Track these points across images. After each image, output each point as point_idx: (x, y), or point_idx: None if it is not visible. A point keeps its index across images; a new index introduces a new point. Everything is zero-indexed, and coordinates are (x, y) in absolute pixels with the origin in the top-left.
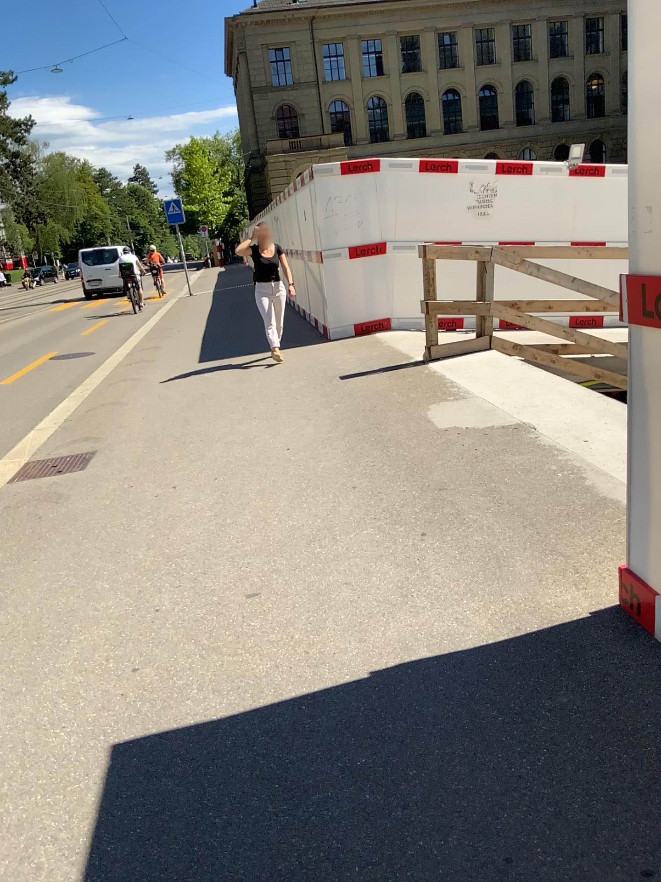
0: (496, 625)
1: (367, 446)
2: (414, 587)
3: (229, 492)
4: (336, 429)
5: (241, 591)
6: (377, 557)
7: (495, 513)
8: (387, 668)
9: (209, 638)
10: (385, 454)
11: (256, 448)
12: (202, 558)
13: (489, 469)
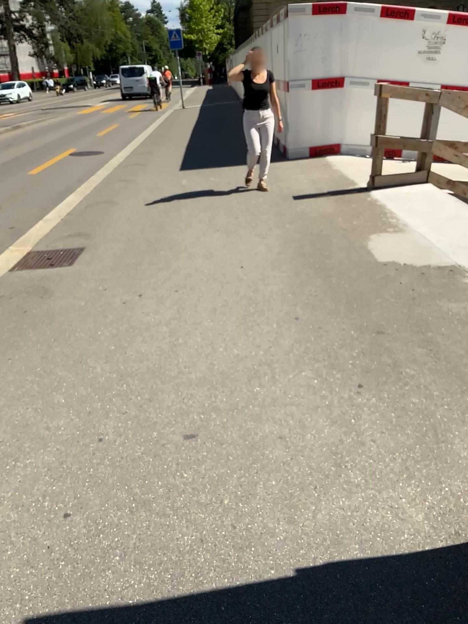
0: (435, 528)
1: (312, 273)
2: (349, 456)
3: (185, 308)
4: (286, 252)
5: (180, 430)
6: (313, 408)
7: (432, 372)
8: (317, 569)
9: (141, 489)
10: (328, 284)
11: (214, 264)
12: (150, 383)
13: (426, 316)
